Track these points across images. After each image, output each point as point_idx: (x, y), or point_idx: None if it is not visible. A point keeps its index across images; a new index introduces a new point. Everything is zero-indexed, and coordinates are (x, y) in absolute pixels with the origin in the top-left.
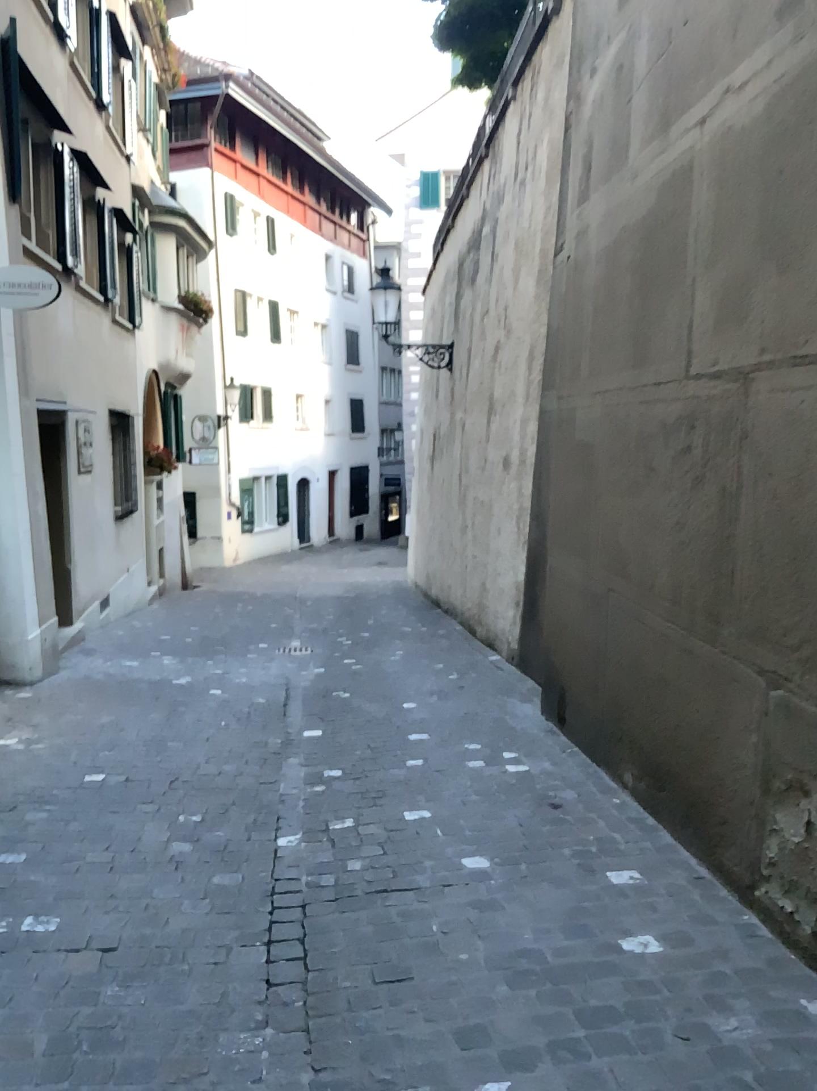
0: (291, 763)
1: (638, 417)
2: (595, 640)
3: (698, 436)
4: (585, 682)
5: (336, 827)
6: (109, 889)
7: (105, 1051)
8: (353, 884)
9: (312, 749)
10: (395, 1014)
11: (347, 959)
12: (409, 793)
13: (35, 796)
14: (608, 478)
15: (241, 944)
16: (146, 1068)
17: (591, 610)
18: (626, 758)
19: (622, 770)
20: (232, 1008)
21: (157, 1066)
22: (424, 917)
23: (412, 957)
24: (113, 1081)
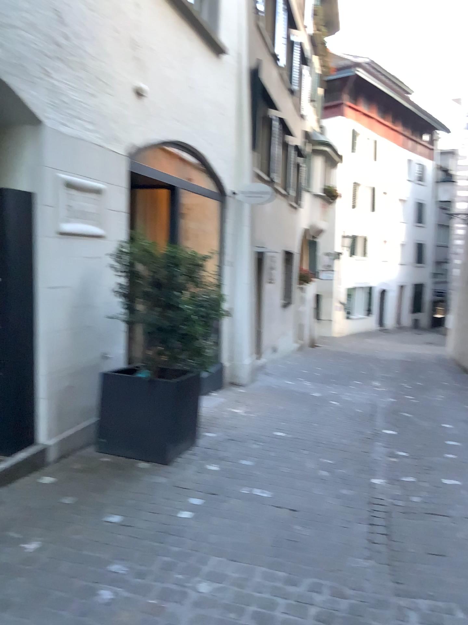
0: (378, 443)
1: None
2: None
3: None
4: None
5: (404, 478)
6: (292, 484)
7: (297, 549)
8: (414, 507)
9: (390, 439)
10: (437, 568)
11: (411, 539)
12: (446, 469)
13: (254, 438)
14: None
15: (356, 521)
16: (315, 560)
17: None
18: None
19: None
20: (353, 547)
21: (320, 560)
22: (454, 529)
23: (447, 546)
24: (301, 561)
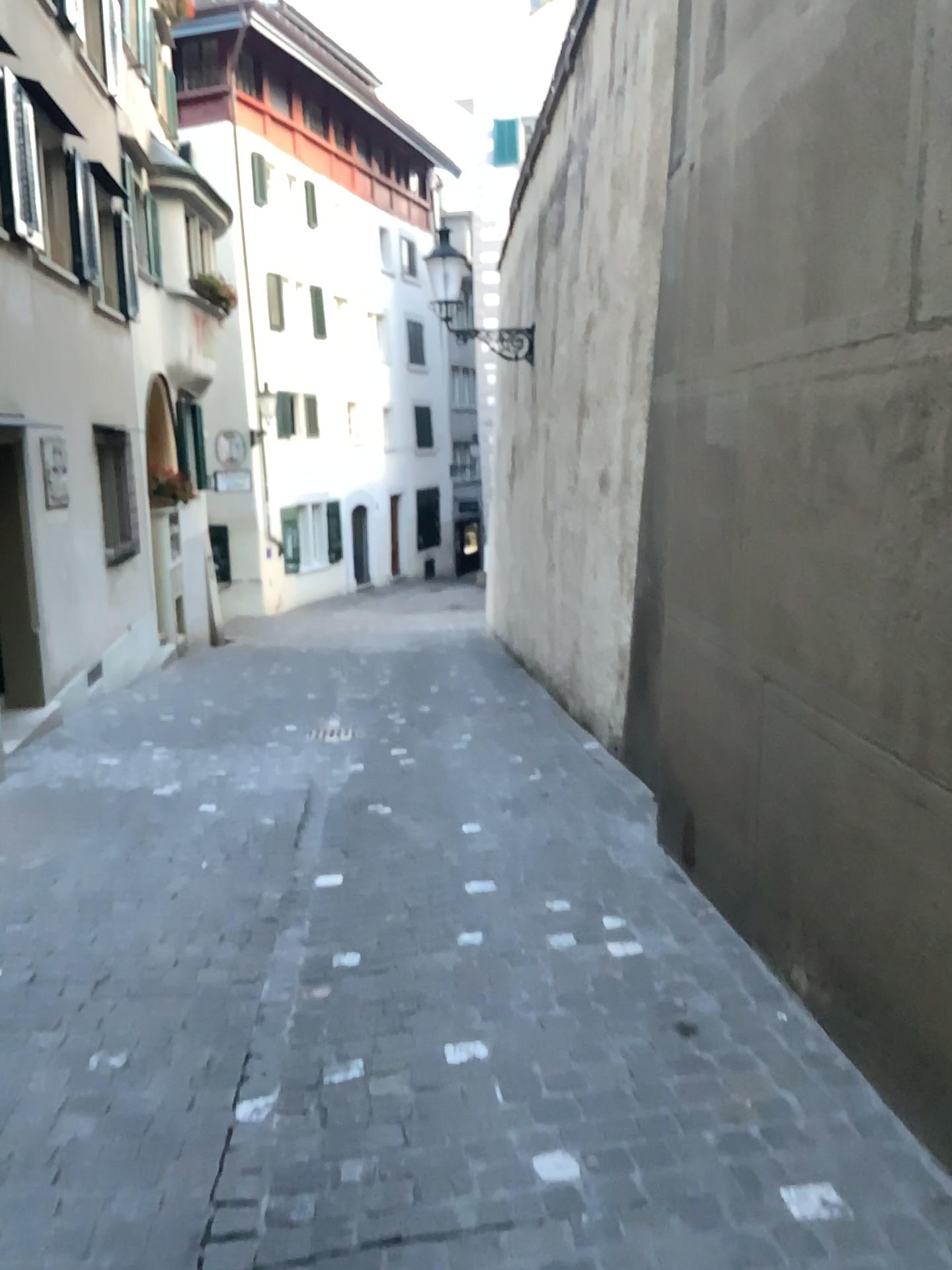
0: (283, 944)
1: (813, 404)
2: (741, 752)
3: (934, 430)
4: (726, 814)
5: (332, 1084)
6: None
7: None
8: (342, 1224)
9: (321, 916)
10: None
11: None
12: (457, 1006)
13: None
14: (760, 504)
15: None
16: None
17: (735, 706)
18: (796, 946)
19: (790, 963)
20: None
21: None
22: None
23: None
24: None
